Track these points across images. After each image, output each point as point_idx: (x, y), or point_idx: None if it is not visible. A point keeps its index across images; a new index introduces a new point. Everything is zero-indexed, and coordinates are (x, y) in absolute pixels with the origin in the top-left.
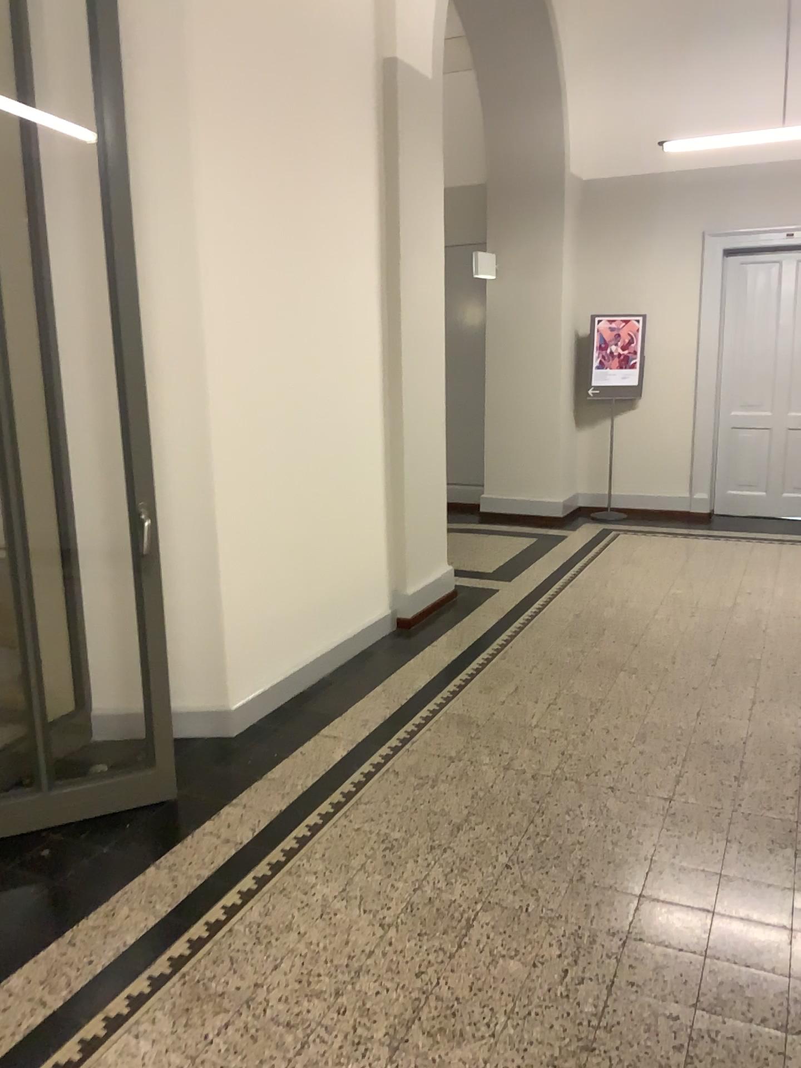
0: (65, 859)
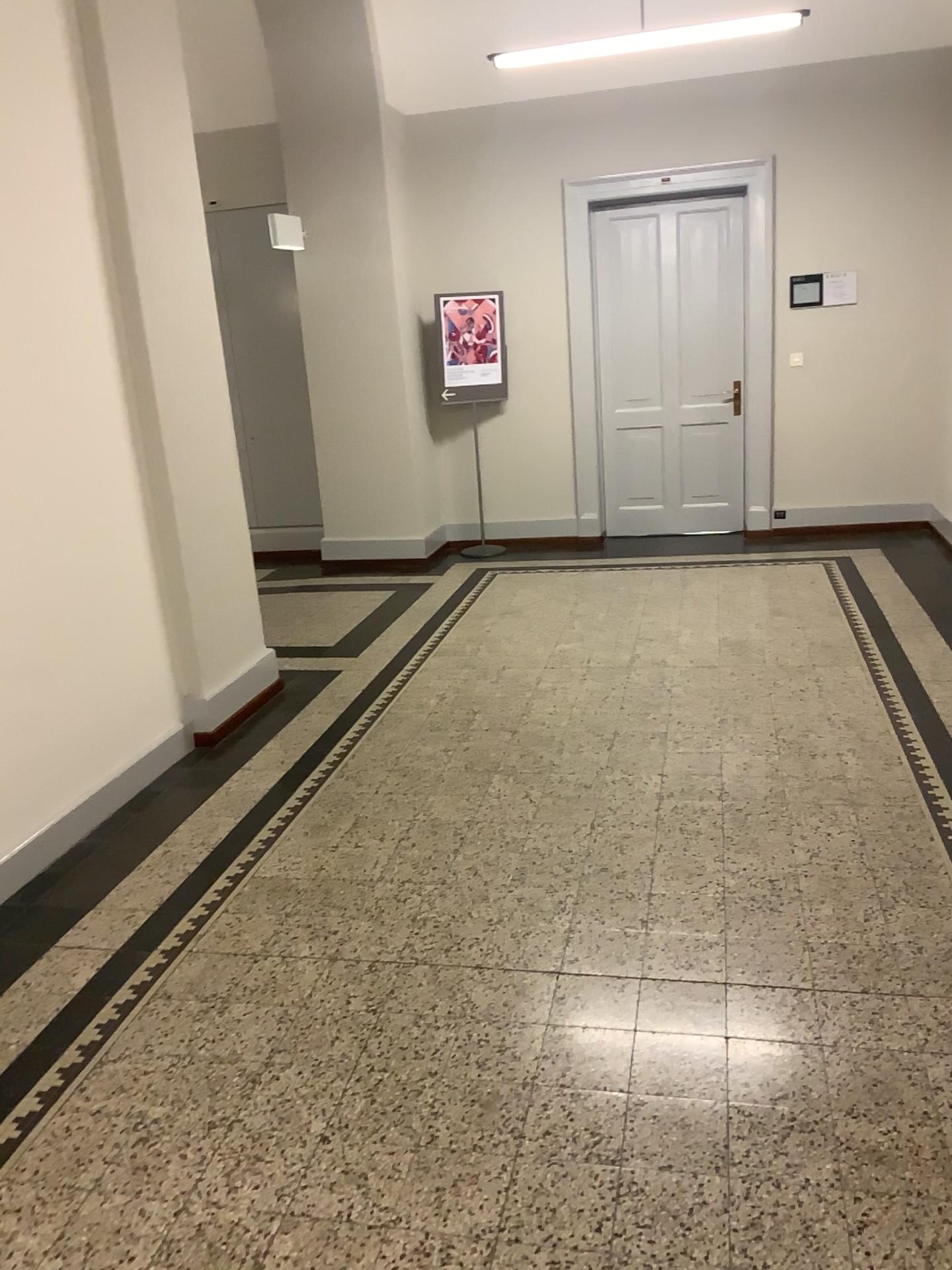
0: None
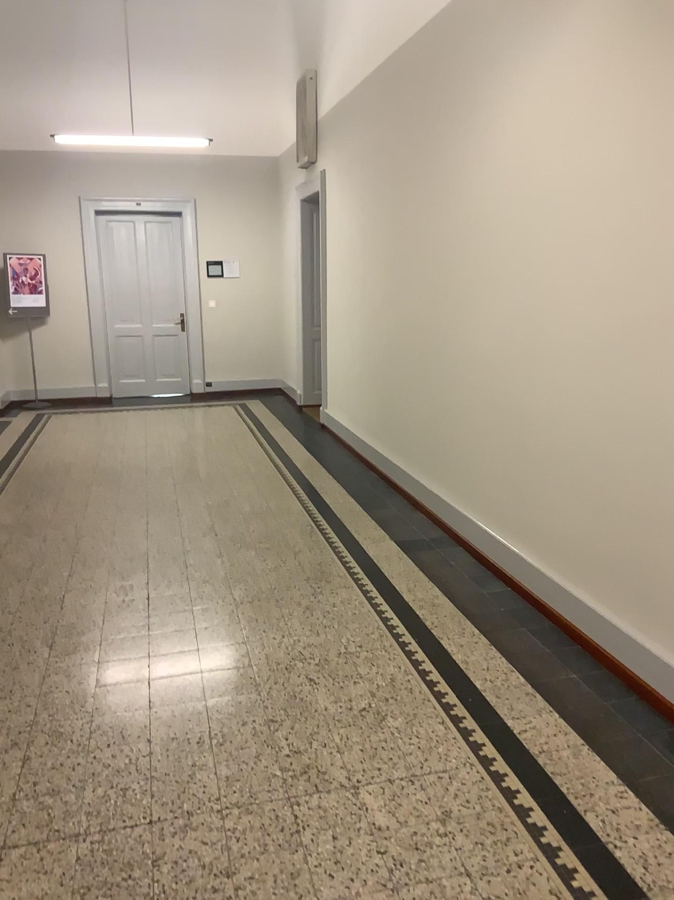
0: None
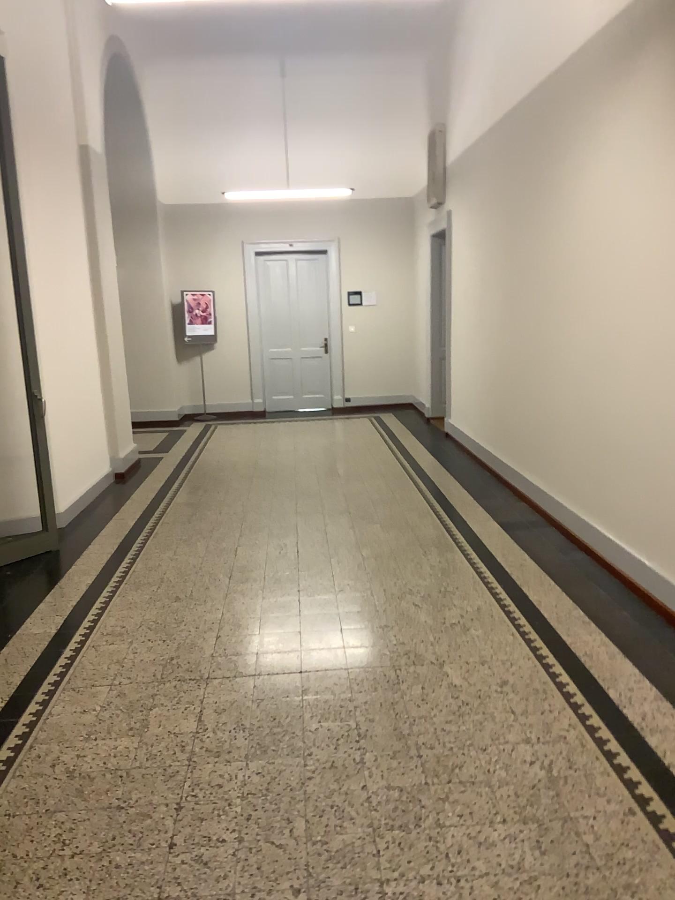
0: (28, 570)
